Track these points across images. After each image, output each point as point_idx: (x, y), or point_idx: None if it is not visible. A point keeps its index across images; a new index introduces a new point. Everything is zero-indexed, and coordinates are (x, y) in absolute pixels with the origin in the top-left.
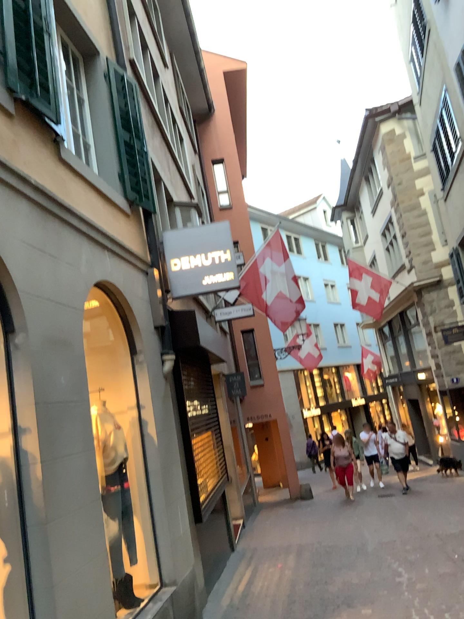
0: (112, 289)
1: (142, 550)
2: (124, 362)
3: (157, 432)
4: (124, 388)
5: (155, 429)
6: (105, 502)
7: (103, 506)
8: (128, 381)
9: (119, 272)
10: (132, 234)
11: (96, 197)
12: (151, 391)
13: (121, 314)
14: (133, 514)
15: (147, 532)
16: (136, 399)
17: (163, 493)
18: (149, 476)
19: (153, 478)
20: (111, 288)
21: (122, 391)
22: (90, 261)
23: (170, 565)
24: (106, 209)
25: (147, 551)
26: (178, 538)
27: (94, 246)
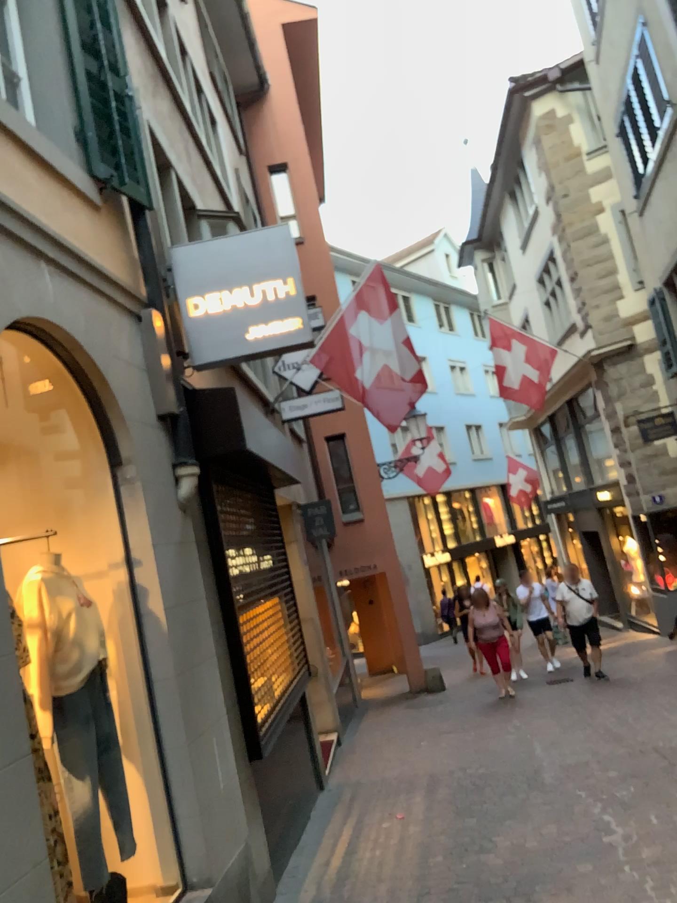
0: (64, 342)
1: (143, 828)
2: (99, 480)
3: (168, 607)
4: (102, 528)
5: (166, 600)
6: (65, 746)
7: (61, 754)
8: (110, 515)
9: (80, 311)
10: (110, 246)
11: (23, 161)
12: (157, 532)
13: (88, 391)
14: (124, 763)
15: (153, 795)
16: (127, 549)
17: (182, 719)
18: (156, 690)
19: (163, 691)
20: (63, 339)
21: (98, 535)
22: (6, 278)
23: (201, 848)
24: (44, 188)
25: (154, 829)
26: (214, 798)
27: (17, 252)
